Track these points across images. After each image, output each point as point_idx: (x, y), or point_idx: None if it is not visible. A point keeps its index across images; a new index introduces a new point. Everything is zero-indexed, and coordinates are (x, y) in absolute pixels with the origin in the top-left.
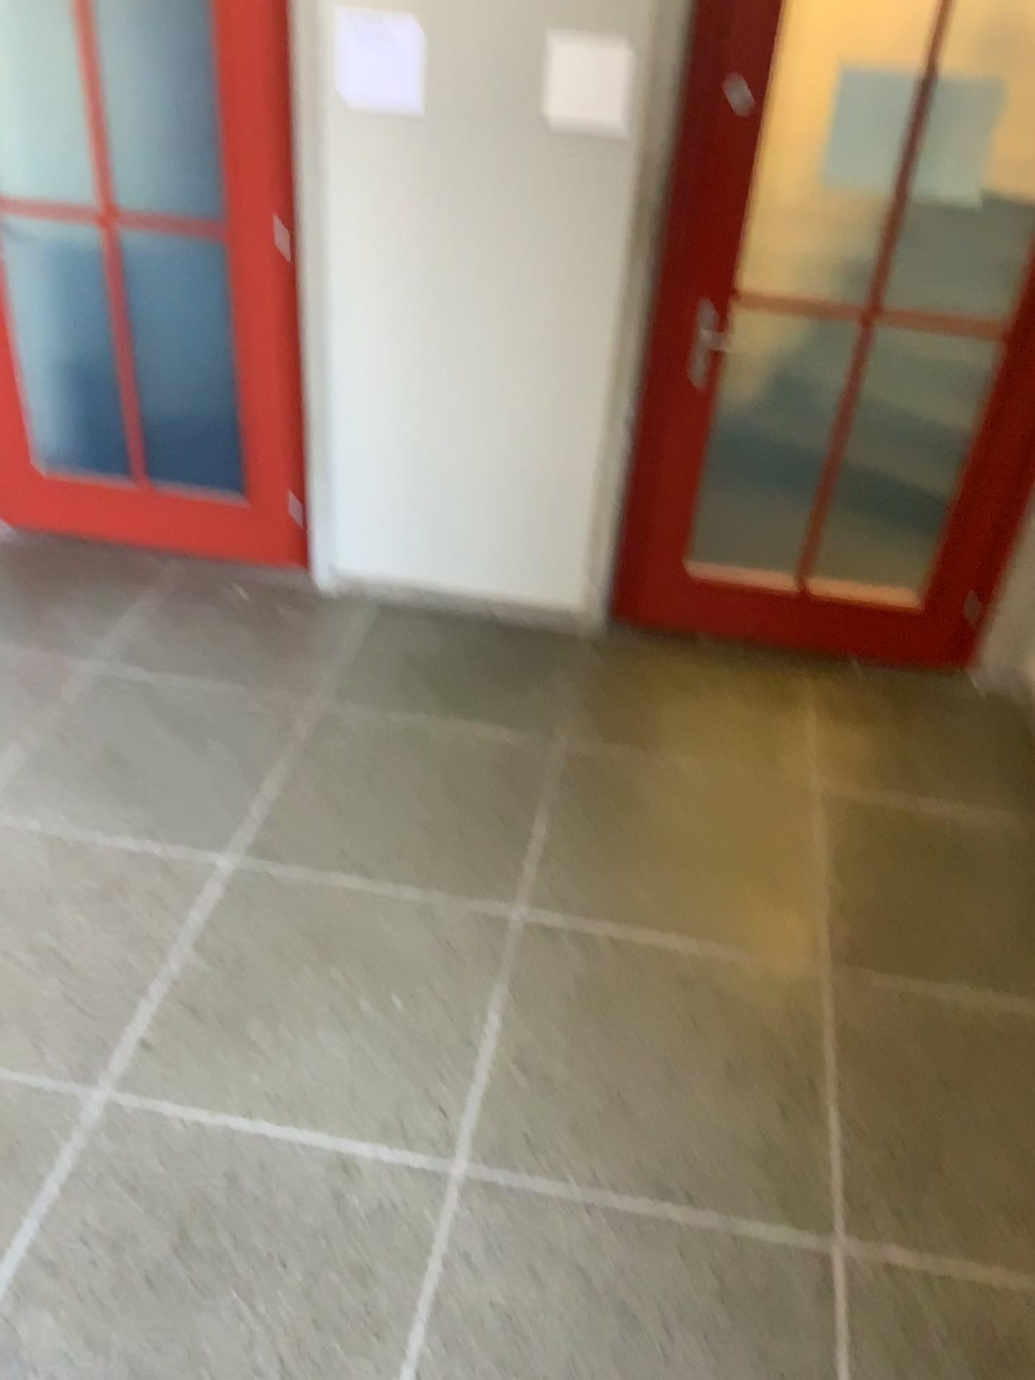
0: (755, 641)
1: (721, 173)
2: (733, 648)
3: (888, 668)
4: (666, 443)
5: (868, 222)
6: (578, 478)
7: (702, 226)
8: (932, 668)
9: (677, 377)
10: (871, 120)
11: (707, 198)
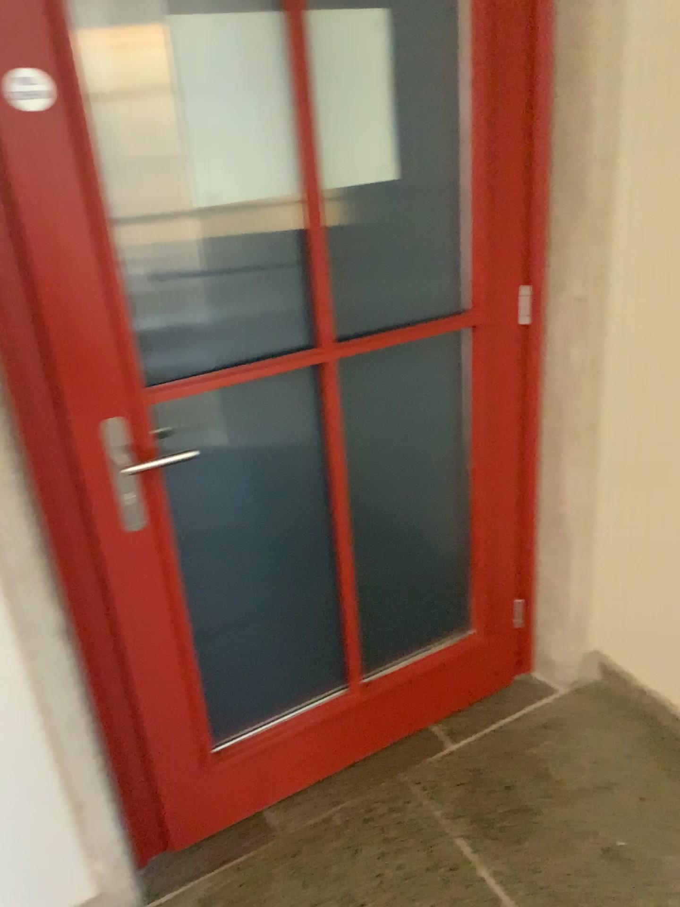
0: (327, 784)
1: (42, 227)
2: (309, 810)
3: (470, 721)
4: (121, 630)
5: (278, 239)
6: (6, 748)
7: (45, 316)
8: (504, 693)
9: (98, 539)
10: (231, 101)
11: (35, 270)
